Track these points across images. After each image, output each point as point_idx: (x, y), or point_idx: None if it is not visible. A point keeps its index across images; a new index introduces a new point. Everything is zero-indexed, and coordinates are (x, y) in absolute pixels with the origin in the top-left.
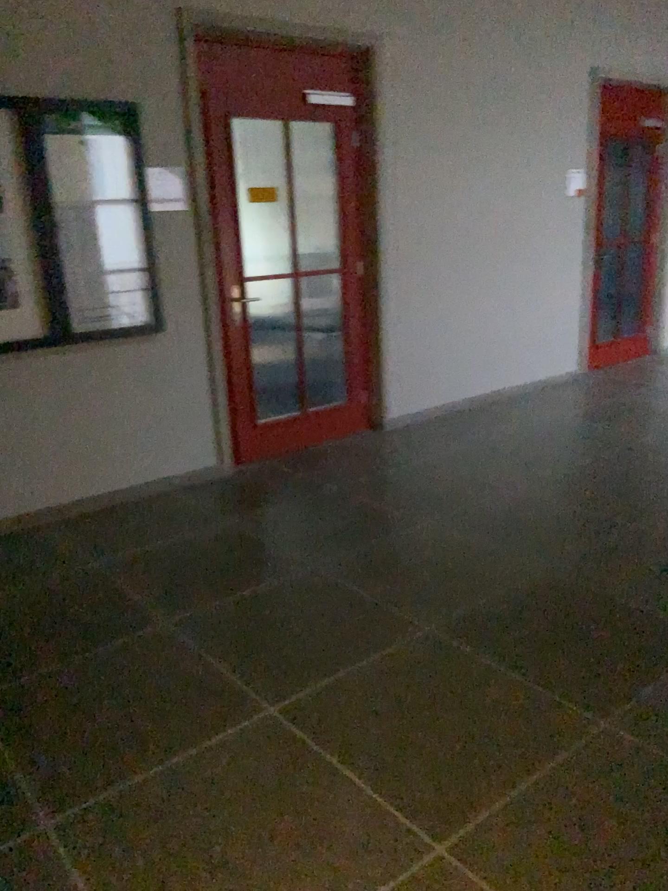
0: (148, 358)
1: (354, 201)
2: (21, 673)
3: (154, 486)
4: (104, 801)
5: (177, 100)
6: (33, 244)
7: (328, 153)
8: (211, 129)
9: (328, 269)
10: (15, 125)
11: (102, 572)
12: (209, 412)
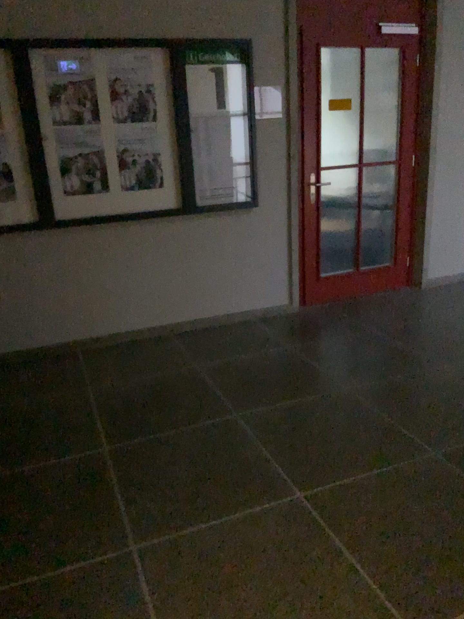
0: (246, 225)
1: (413, 109)
2: (135, 437)
3: (243, 315)
4: (171, 541)
5: (280, 35)
6: (173, 142)
7: (394, 71)
8: (304, 56)
9: (387, 161)
10: (166, 59)
11: (199, 373)
12: (287, 265)
